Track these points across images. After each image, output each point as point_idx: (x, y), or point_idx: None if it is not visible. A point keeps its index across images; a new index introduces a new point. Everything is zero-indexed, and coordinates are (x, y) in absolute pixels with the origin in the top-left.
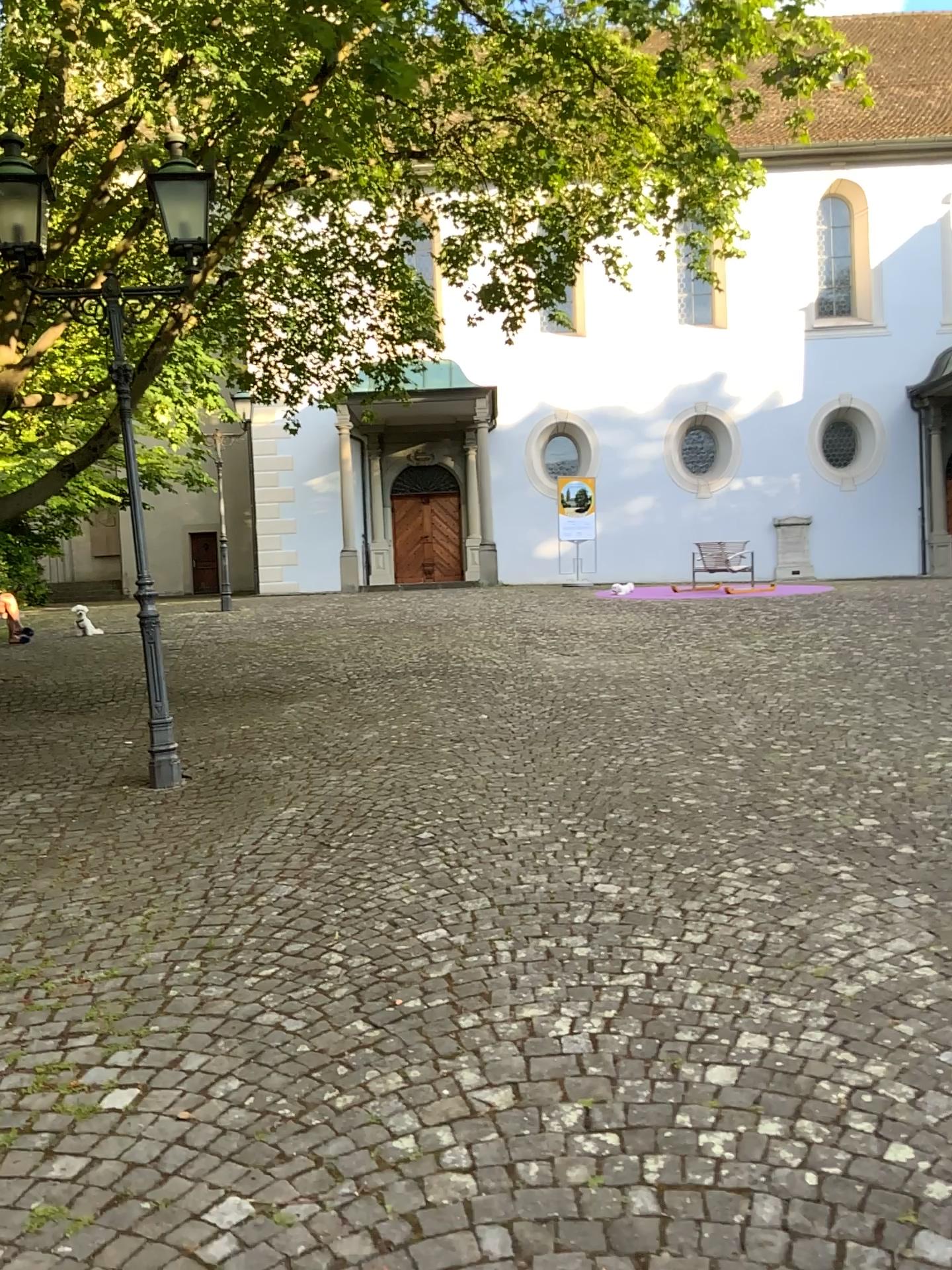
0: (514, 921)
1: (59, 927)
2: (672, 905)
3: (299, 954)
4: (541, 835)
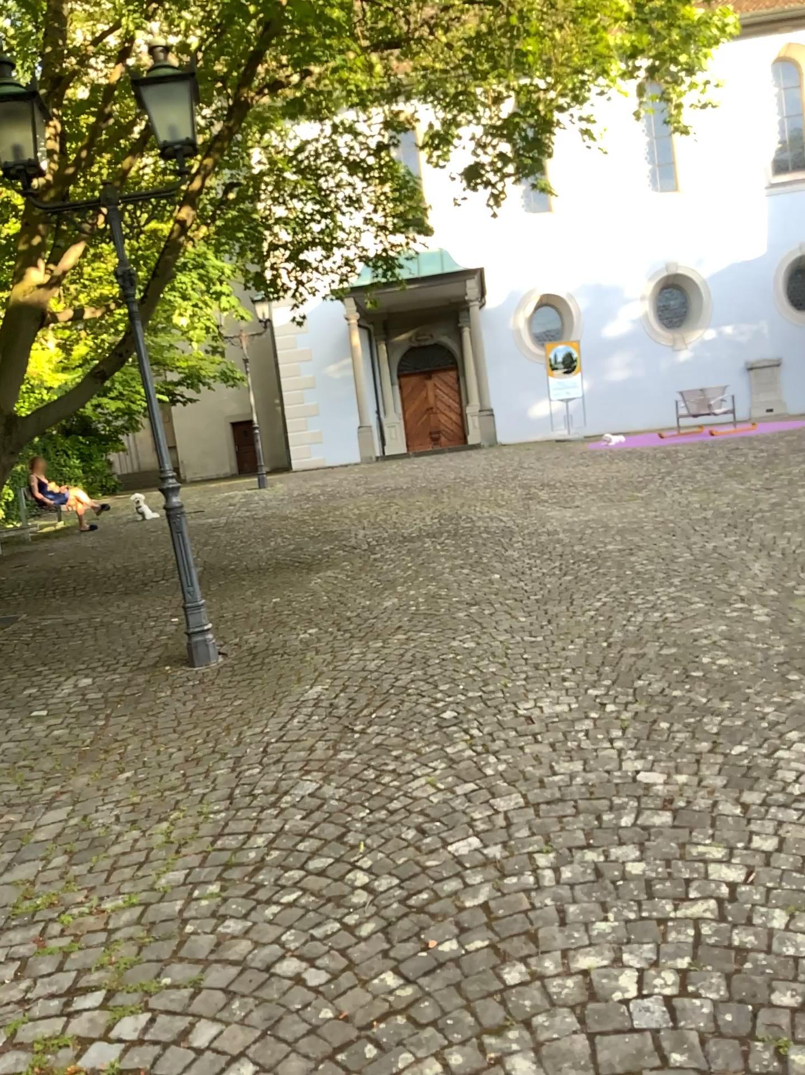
0: (551, 818)
1: (93, 833)
2: (724, 792)
3: (325, 866)
4: (568, 706)
